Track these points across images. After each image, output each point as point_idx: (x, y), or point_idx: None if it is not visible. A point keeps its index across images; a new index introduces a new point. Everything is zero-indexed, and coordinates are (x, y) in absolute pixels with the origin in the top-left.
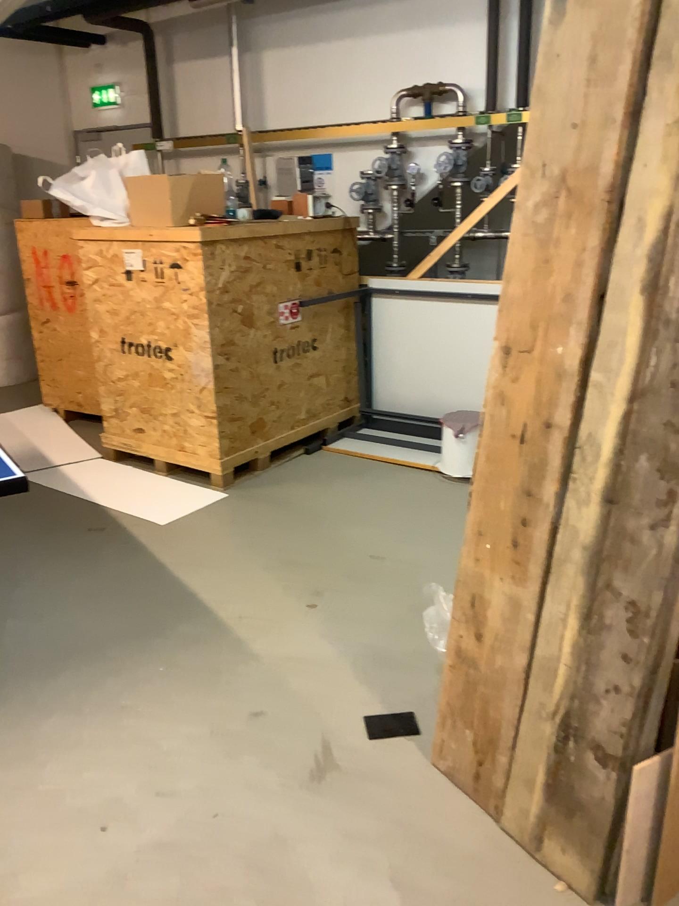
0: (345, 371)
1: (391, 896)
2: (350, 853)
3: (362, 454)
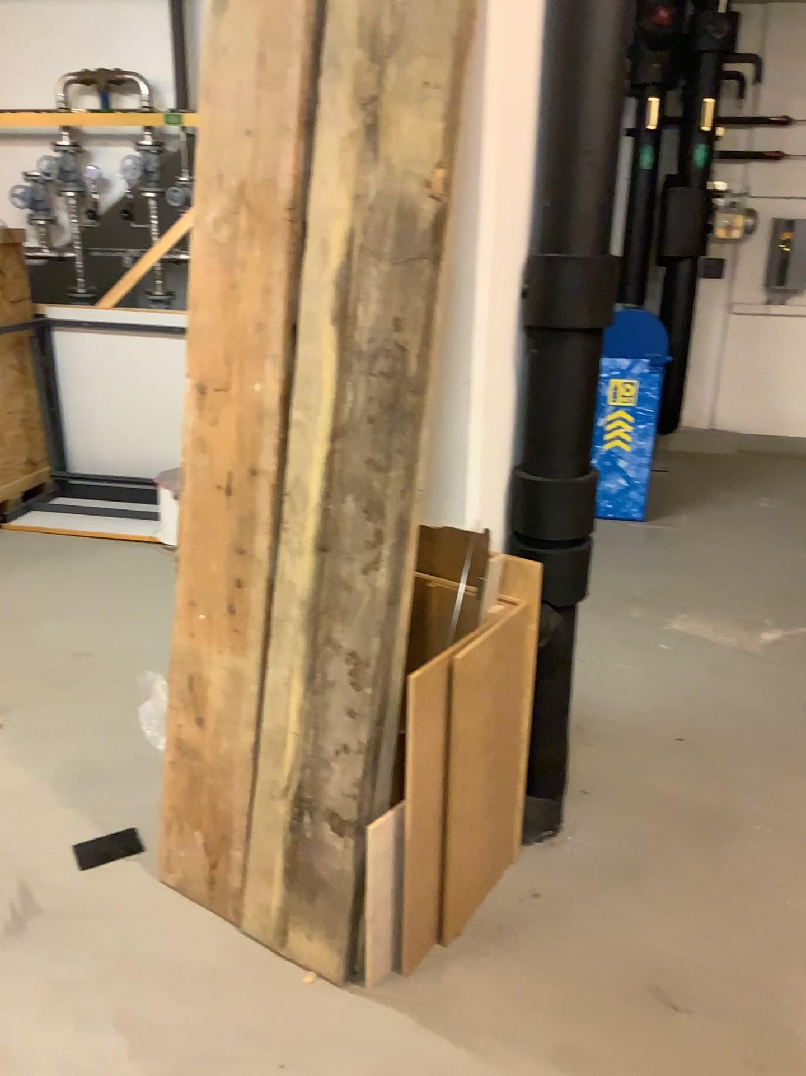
0: (27, 427)
1: (117, 1042)
2: (63, 1007)
3: (59, 529)
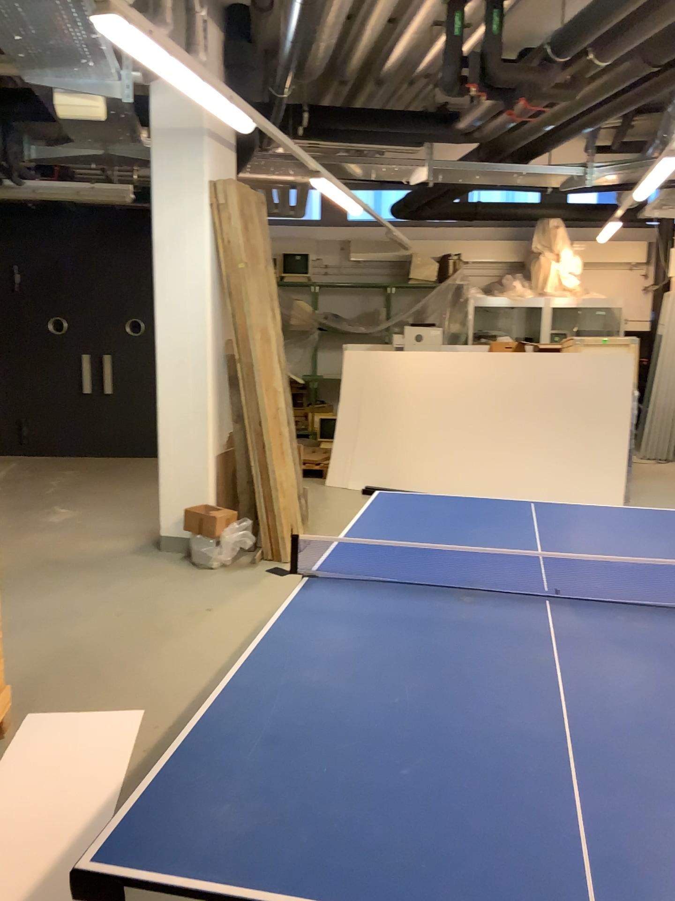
0: None
1: None
2: None
3: None
